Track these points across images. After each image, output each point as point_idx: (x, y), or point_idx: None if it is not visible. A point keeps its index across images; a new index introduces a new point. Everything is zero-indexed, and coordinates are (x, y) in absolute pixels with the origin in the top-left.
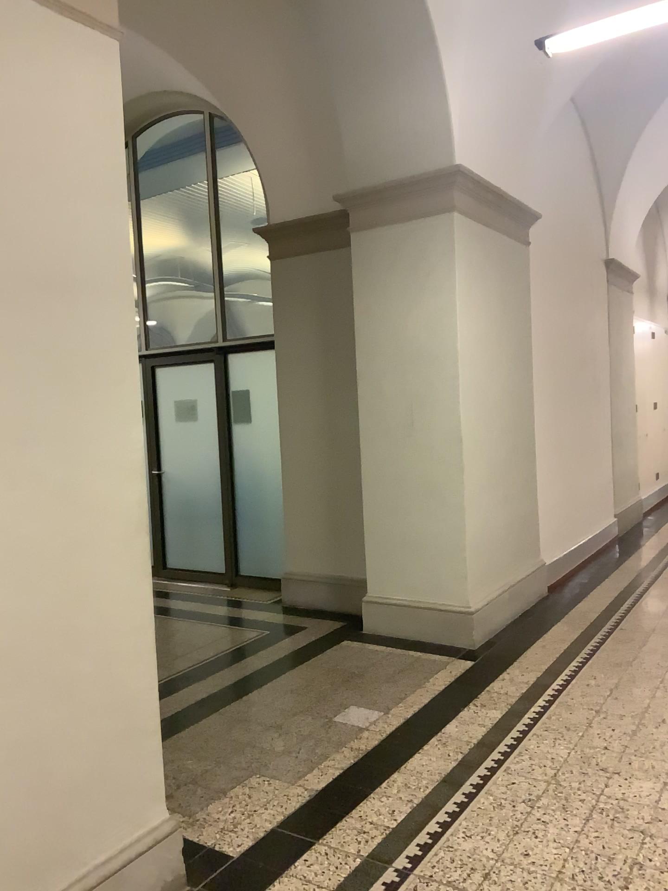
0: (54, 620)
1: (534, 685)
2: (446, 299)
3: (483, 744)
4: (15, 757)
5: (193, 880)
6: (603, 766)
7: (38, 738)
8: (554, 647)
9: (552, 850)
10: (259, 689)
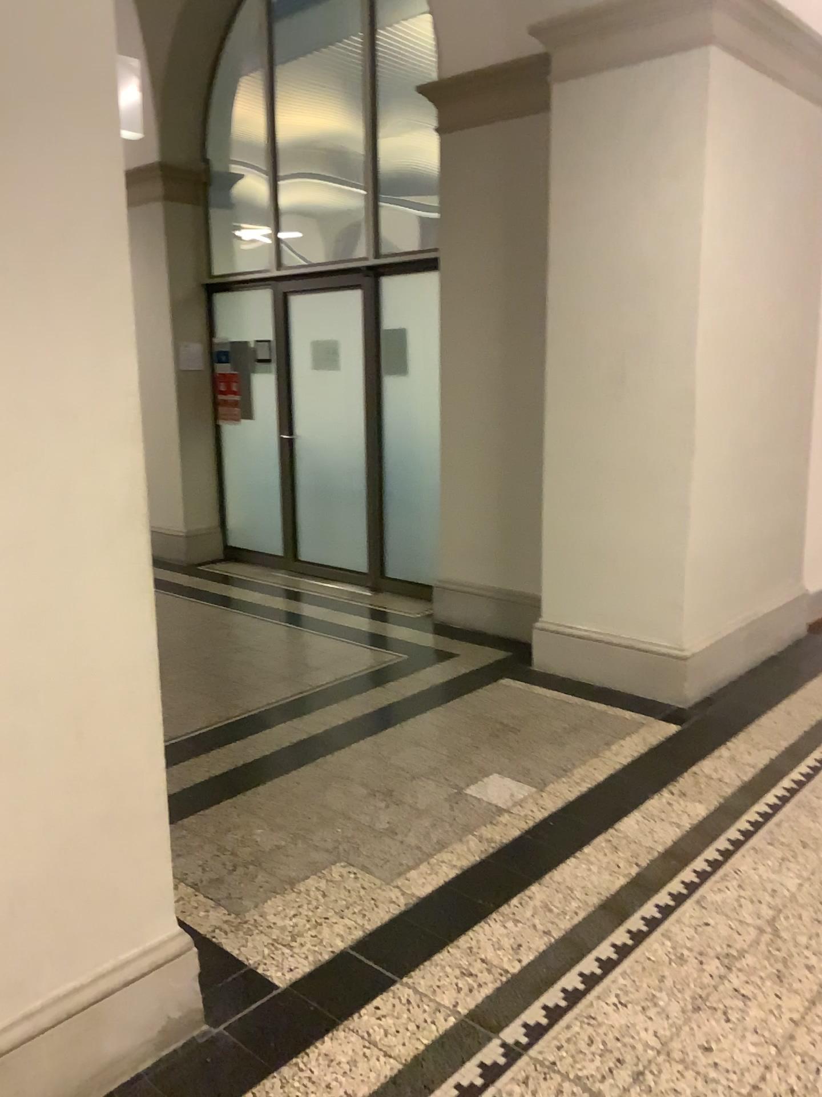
0: None
1: (762, 774)
2: (686, 189)
3: (670, 859)
4: None
5: (211, 1018)
6: None
7: None
8: (802, 716)
9: (749, 1050)
10: (373, 738)
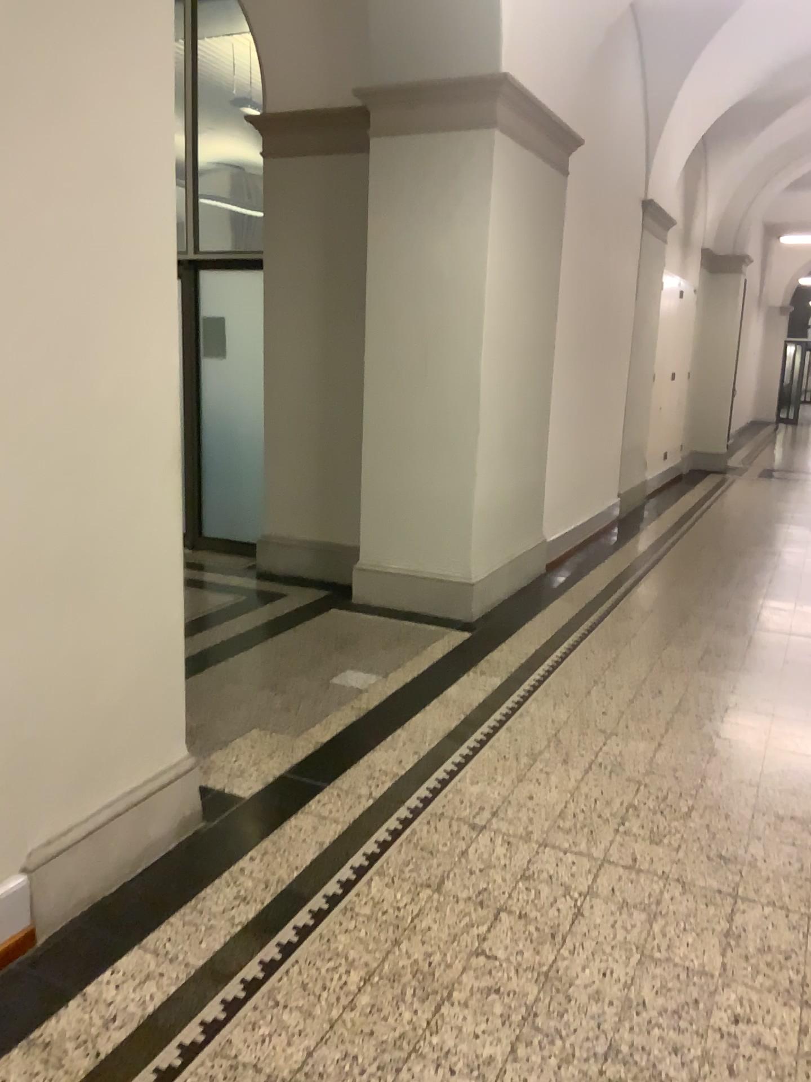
0: (95, 547)
1: (535, 657)
2: (477, 232)
3: (487, 707)
4: (58, 679)
5: (208, 816)
6: (603, 727)
7: (79, 663)
8: (555, 622)
9: (556, 794)
10: (246, 651)
